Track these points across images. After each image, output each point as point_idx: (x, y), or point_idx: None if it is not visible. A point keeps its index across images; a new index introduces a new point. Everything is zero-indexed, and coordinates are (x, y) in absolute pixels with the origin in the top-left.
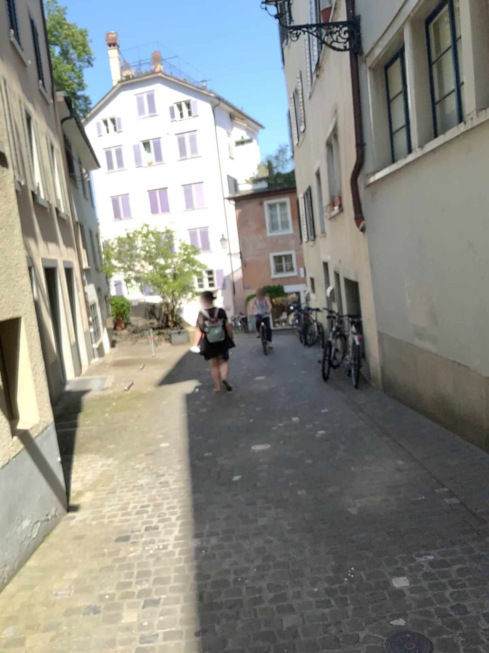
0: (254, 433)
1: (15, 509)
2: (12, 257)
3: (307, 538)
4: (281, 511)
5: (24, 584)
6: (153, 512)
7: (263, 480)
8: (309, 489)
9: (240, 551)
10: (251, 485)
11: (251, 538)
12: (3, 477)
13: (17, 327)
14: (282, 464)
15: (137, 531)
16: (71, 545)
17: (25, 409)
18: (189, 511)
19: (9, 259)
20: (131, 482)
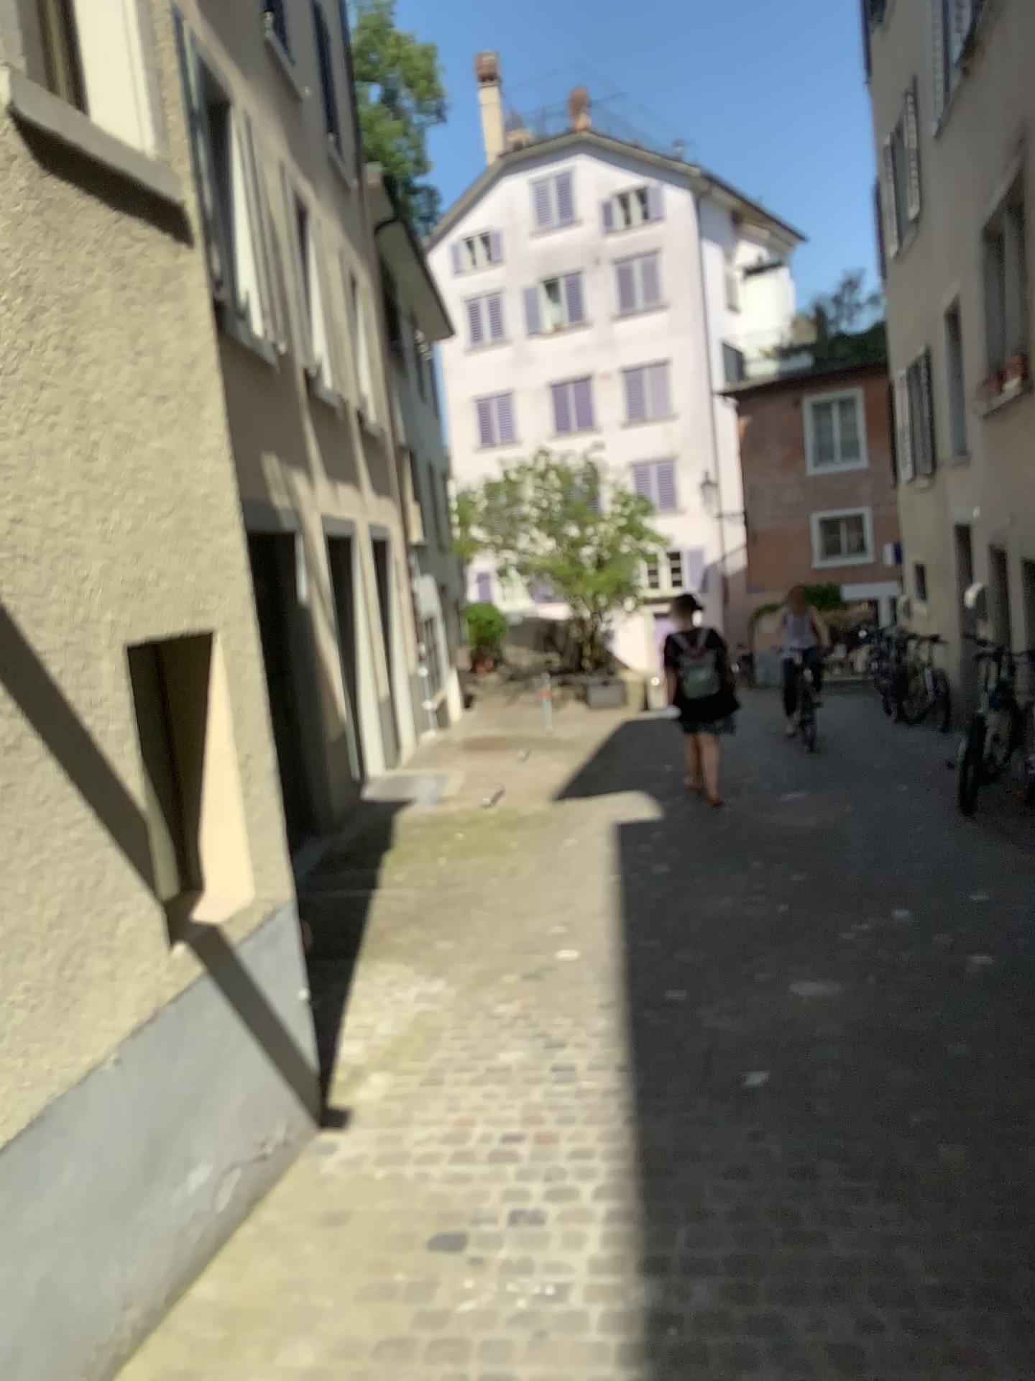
0: (792, 943)
1: (170, 1139)
2: (193, 472)
3: (1001, 1336)
4: (898, 1215)
5: (172, 1368)
6: (534, 1161)
7: (832, 1095)
8: (976, 1144)
9: (786, 1357)
10: (801, 1109)
11: (819, 1308)
12: (142, 1055)
13: (201, 654)
14: (881, 1049)
15: (487, 1223)
16: (314, 1243)
17: (220, 864)
18: (630, 1173)
19: (185, 477)
20: (483, 1057)
